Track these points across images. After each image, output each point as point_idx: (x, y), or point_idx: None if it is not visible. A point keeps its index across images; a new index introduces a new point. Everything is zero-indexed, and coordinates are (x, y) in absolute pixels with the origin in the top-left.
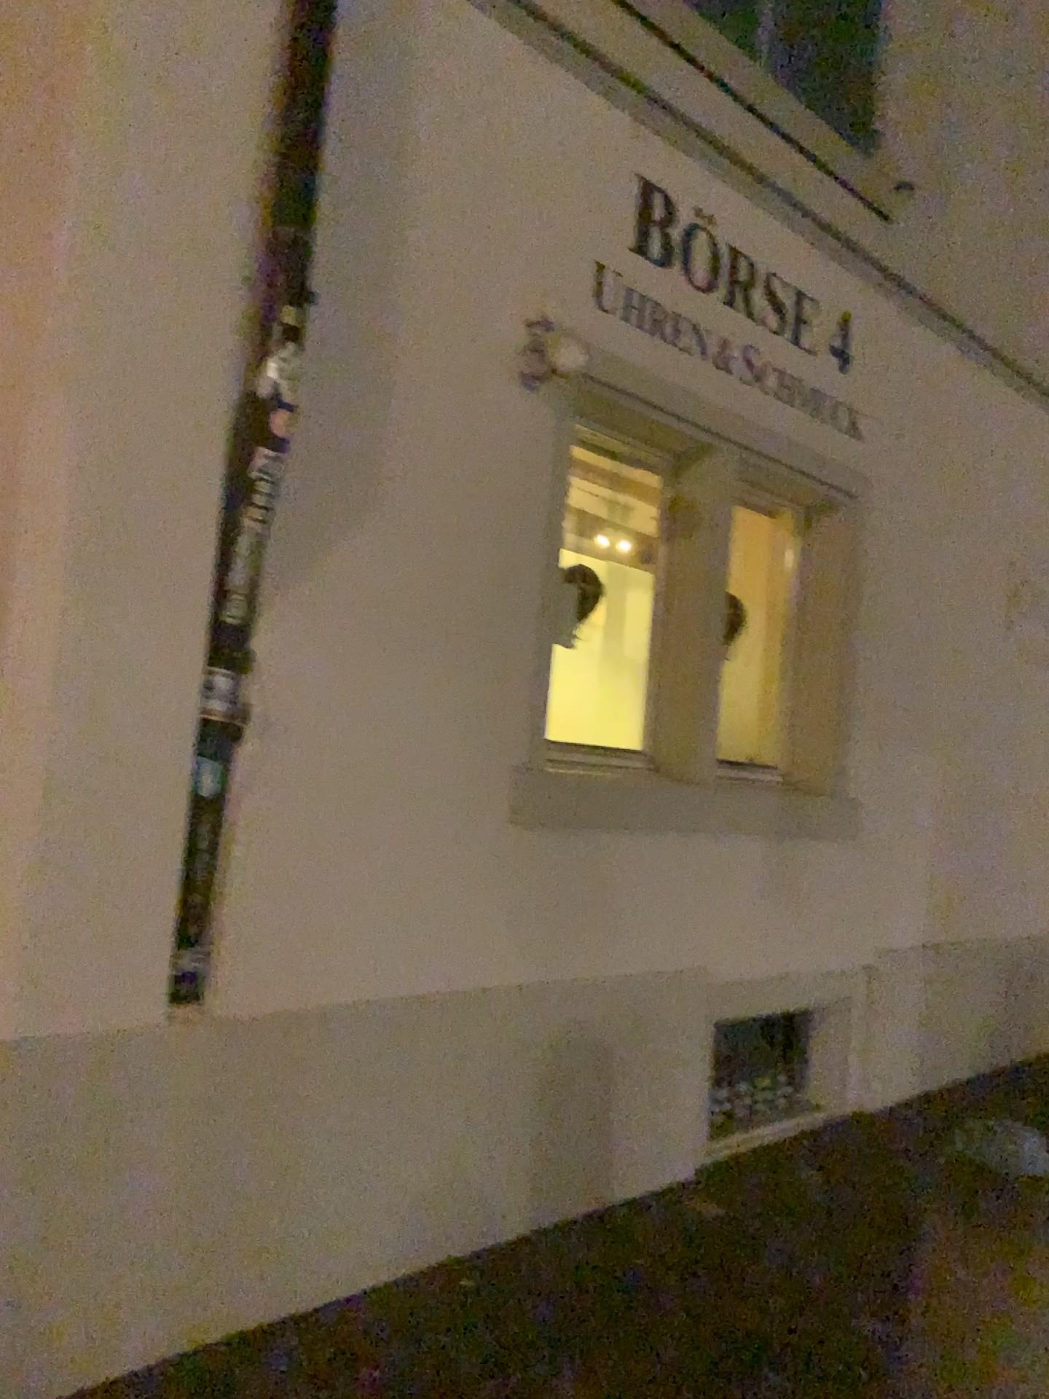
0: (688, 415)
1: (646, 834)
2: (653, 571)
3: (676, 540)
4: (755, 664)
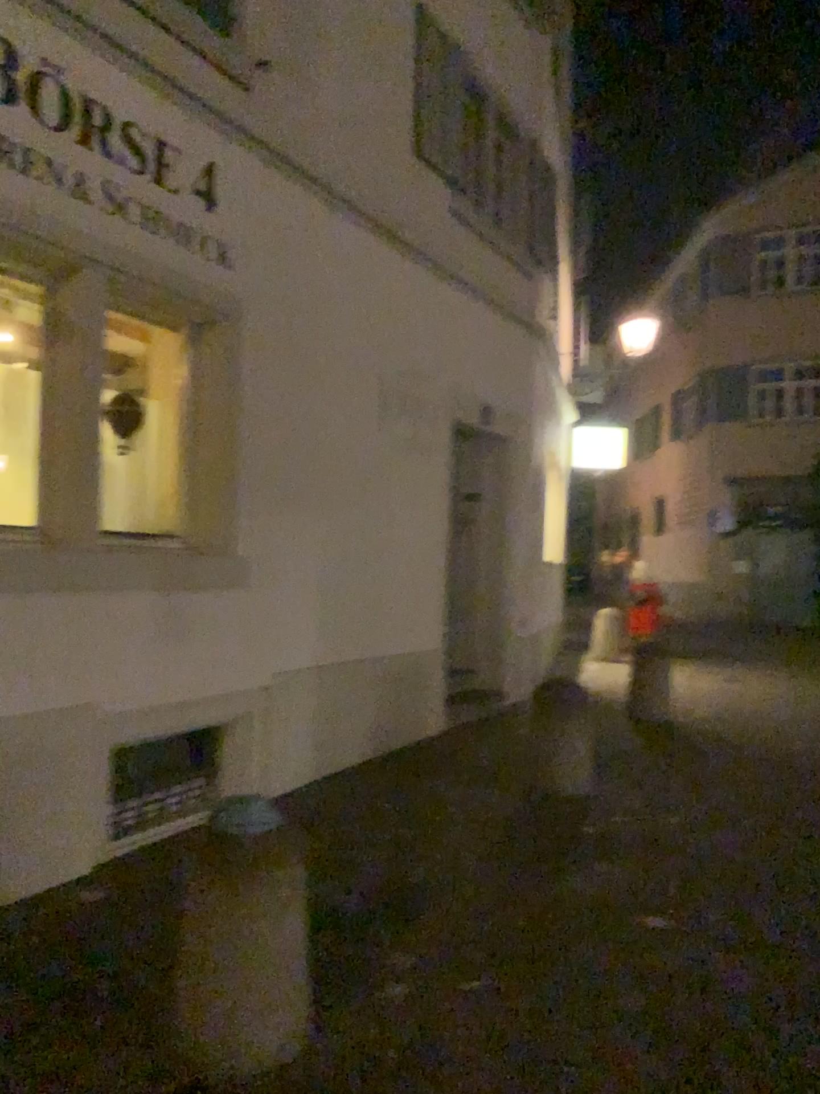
0: (47, 237)
1: (21, 596)
2: (39, 374)
3: (53, 346)
4: (153, 453)
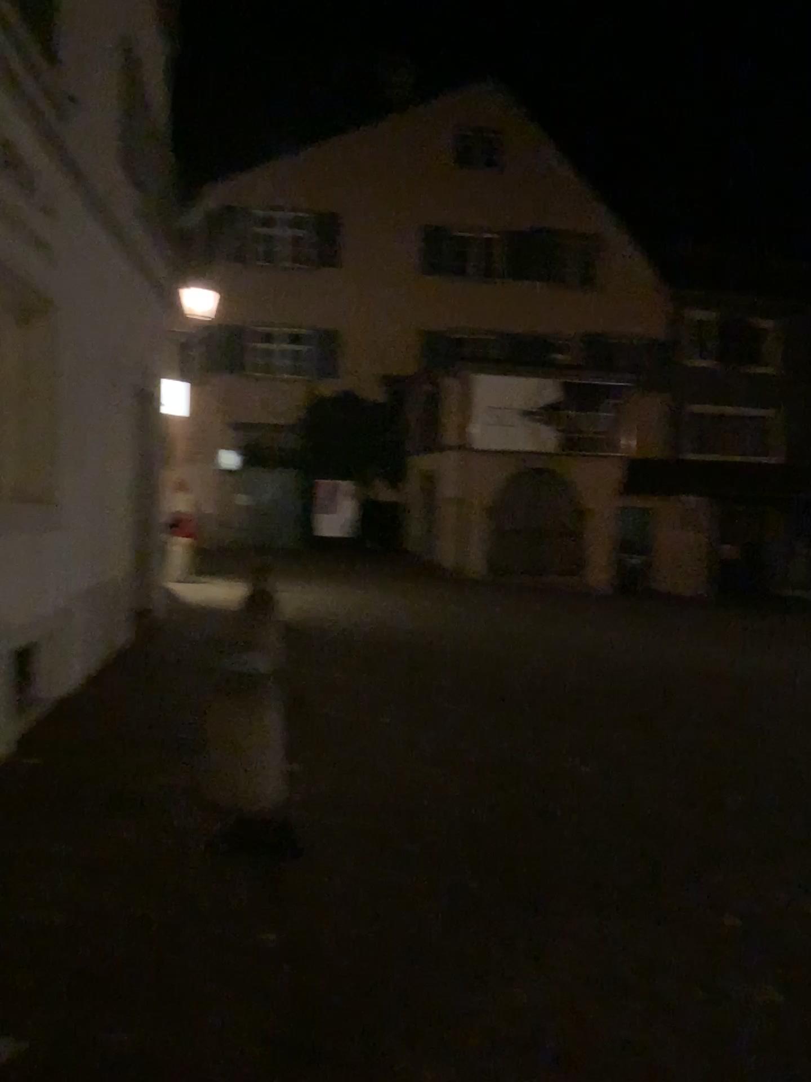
0: None
1: None
2: None
3: None
4: None
